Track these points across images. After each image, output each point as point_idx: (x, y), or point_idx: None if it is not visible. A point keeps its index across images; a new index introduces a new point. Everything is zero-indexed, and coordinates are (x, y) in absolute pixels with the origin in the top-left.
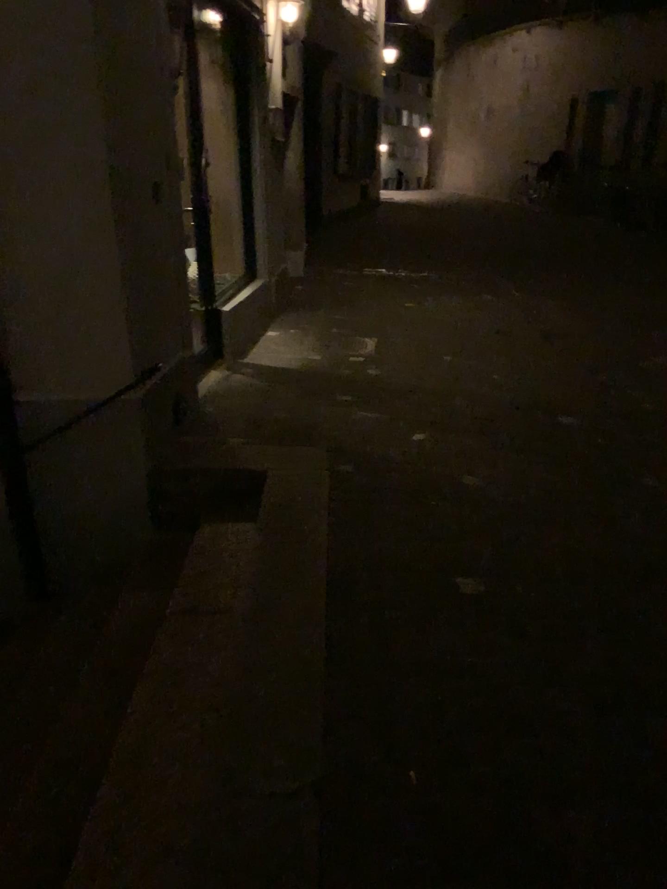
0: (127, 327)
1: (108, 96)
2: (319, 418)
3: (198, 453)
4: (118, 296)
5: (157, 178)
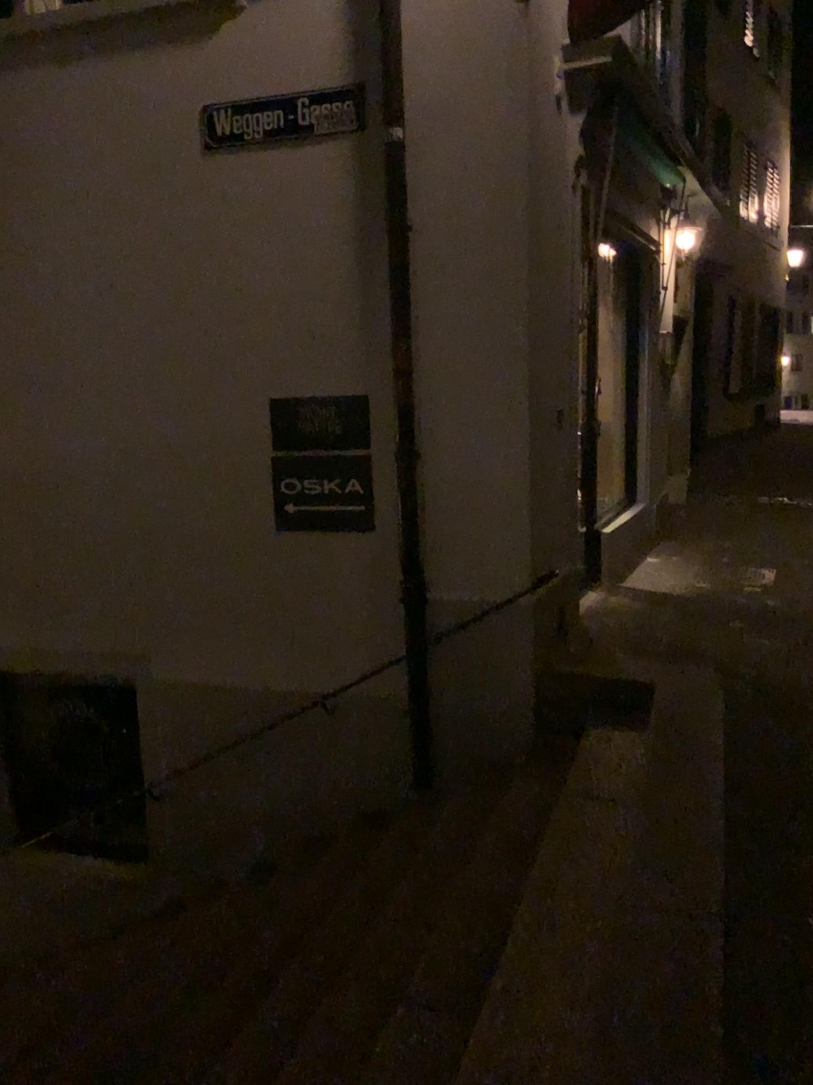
0: (524, 535)
1: (526, 340)
2: (703, 642)
3: (577, 663)
4: (518, 507)
5: (556, 405)
